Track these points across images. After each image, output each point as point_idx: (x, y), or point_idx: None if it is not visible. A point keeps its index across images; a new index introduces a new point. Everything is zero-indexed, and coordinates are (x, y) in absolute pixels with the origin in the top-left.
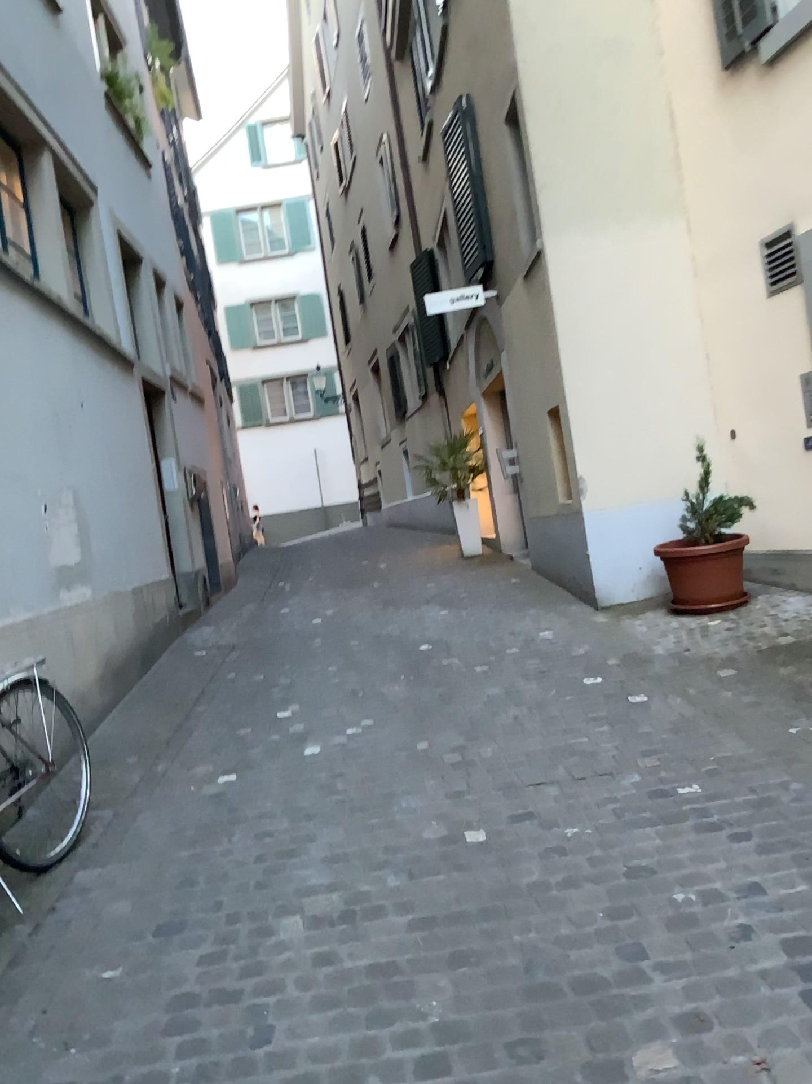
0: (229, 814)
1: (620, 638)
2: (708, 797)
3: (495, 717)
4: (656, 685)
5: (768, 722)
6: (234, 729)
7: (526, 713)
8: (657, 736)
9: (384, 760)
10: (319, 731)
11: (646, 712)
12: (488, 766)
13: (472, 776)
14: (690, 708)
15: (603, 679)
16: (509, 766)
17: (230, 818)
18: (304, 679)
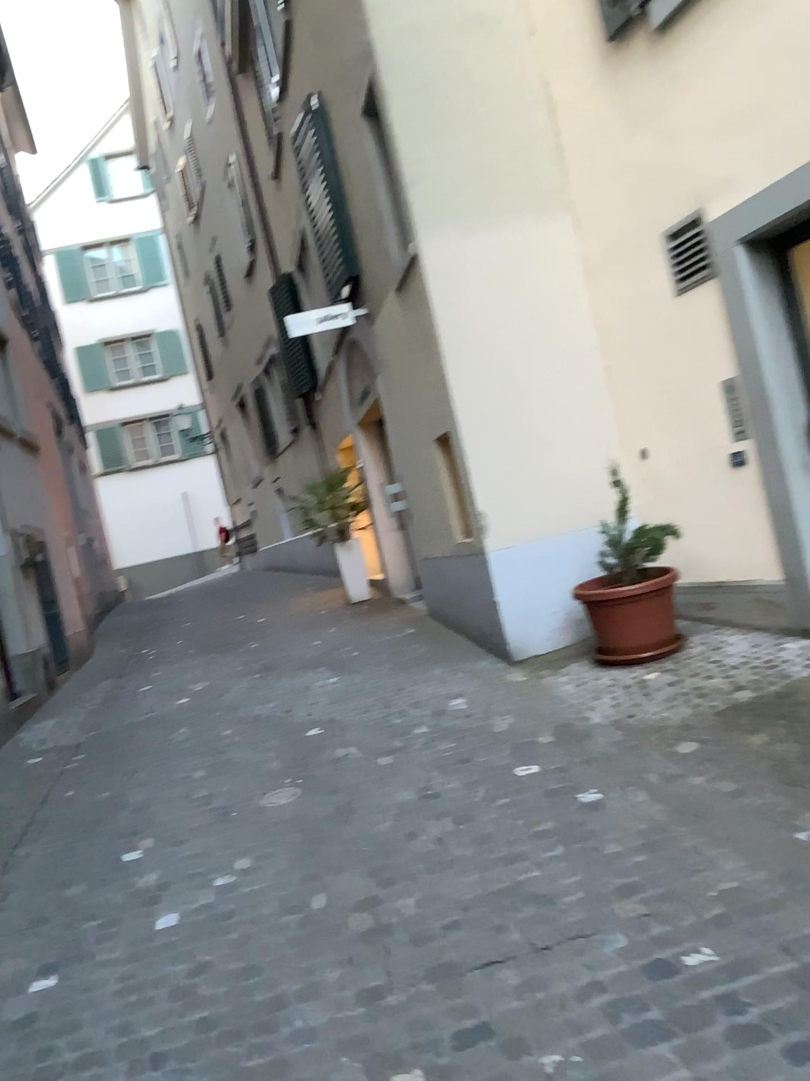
0: (32, 1065)
1: (546, 704)
2: (734, 978)
3: (409, 841)
4: (607, 773)
5: (769, 827)
6: (62, 886)
7: (450, 832)
8: (630, 860)
9: (264, 932)
10: (176, 881)
11: (606, 819)
12: (410, 935)
13: (390, 955)
14: (661, 809)
15: (538, 769)
16: (439, 929)
17: (32, 1075)
18: (160, 793)
